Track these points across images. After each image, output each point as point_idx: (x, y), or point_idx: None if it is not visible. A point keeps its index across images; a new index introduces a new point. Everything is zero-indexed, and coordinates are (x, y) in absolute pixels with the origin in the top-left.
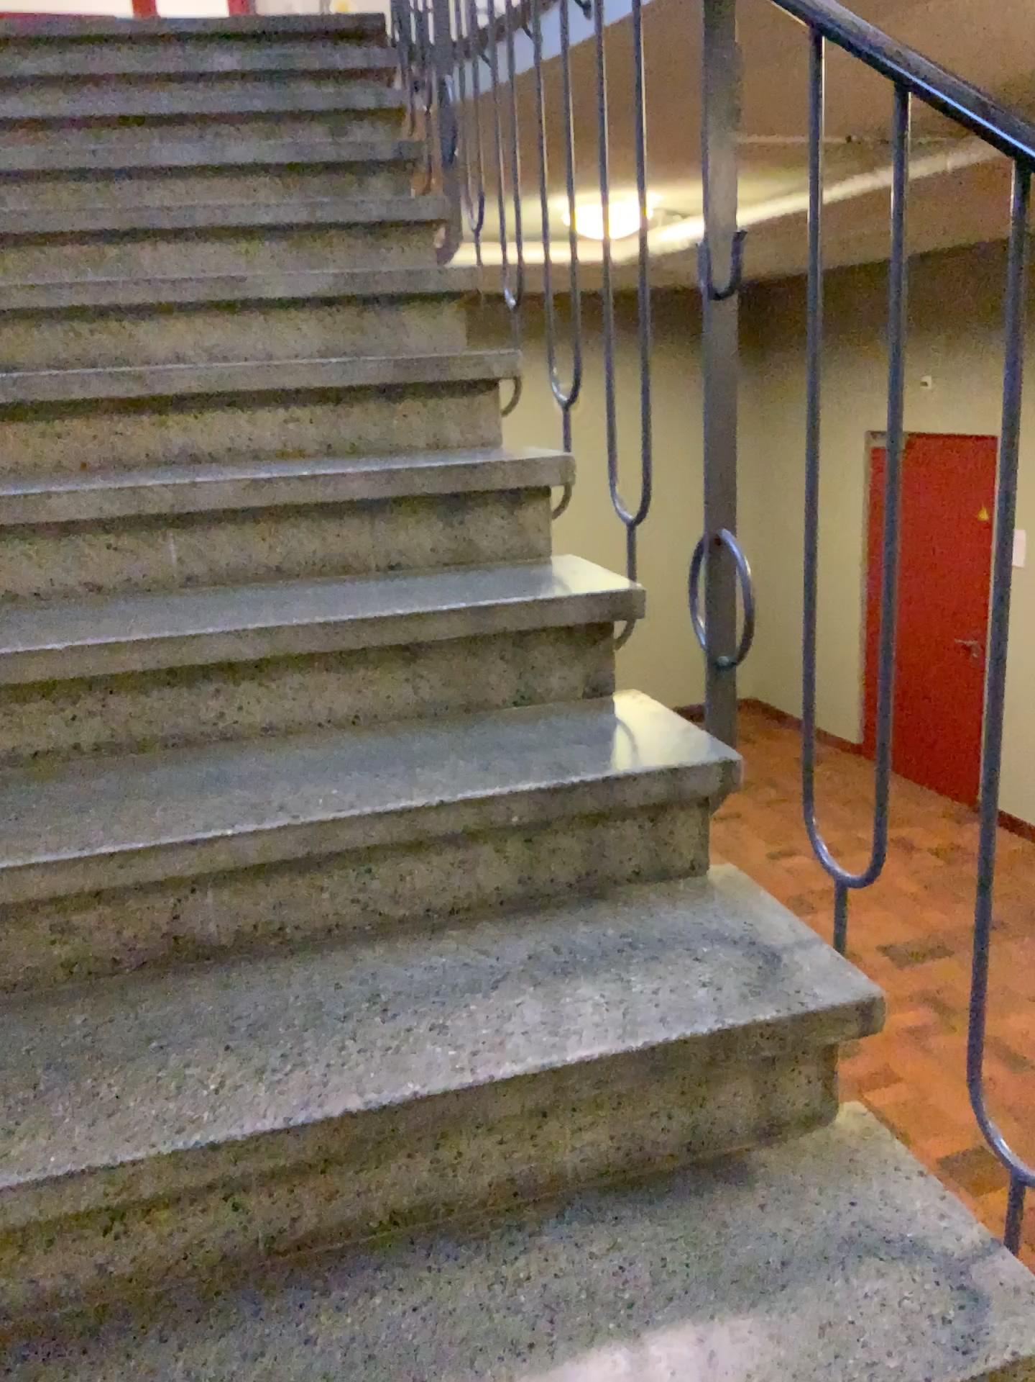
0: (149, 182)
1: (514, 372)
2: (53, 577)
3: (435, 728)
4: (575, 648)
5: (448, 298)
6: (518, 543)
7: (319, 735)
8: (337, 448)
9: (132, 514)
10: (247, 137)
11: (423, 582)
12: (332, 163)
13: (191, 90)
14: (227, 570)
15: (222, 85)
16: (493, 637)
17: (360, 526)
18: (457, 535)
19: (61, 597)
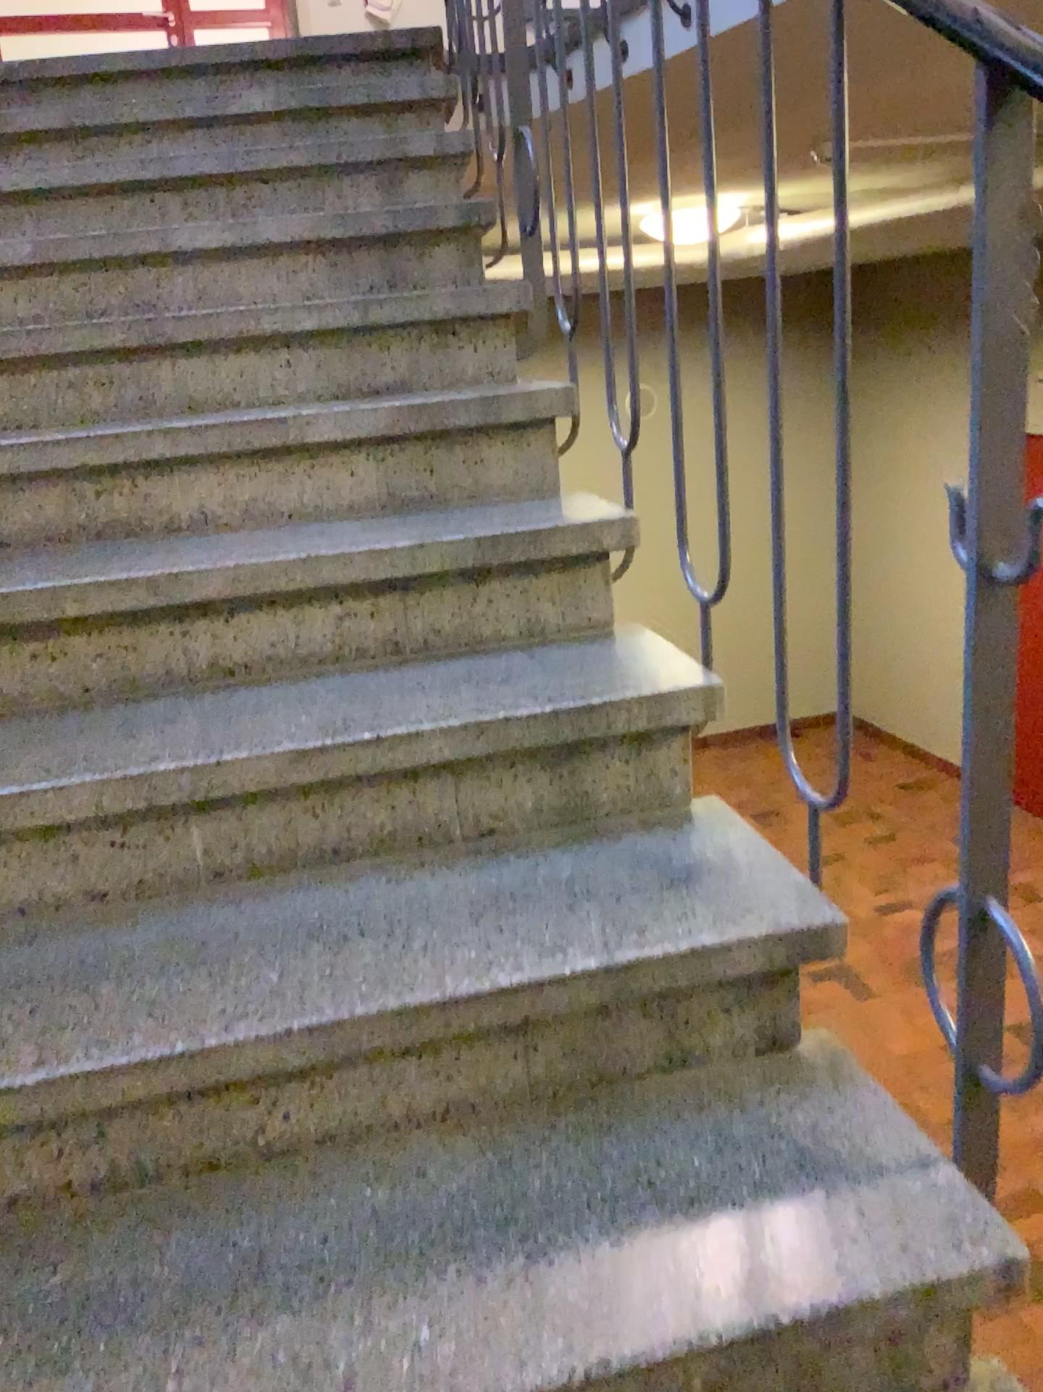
0: (164, 267)
1: (629, 539)
2: (40, 884)
3: (559, 1130)
4: (747, 993)
5: (535, 420)
6: (648, 794)
7: (398, 1145)
8: (404, 648)
9: (139, 799)
10: (280, 198)
11: (526, 866)
12: (383, 229)
13: (214, 139)
14: (268, 860)
15: (249, 130)
16: (636, 995)
17: (441, 788)
18: (568, 790)
19: (50, 909)
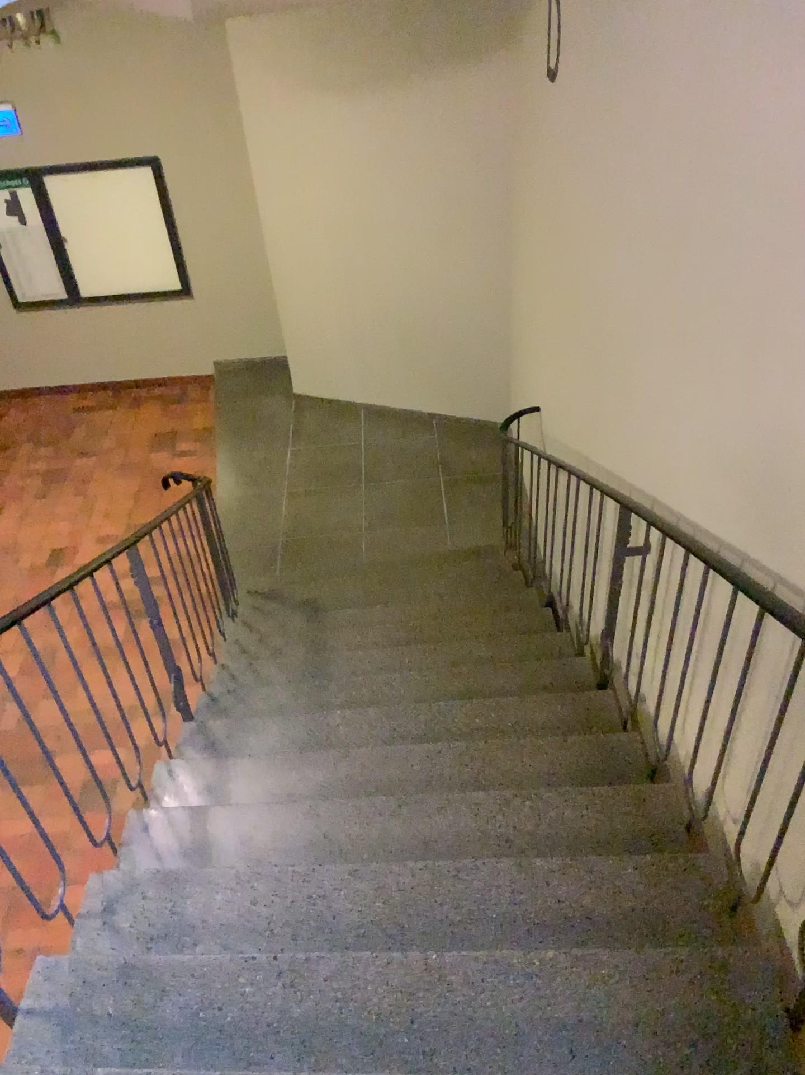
0: None
1: None
2: None
3: None
4: None
5: None
6: None
7: None
8: None
9: None
10: None
11: None
12: None
13: None
14: None
15: None
16: None
17: None
18: None
19: None
